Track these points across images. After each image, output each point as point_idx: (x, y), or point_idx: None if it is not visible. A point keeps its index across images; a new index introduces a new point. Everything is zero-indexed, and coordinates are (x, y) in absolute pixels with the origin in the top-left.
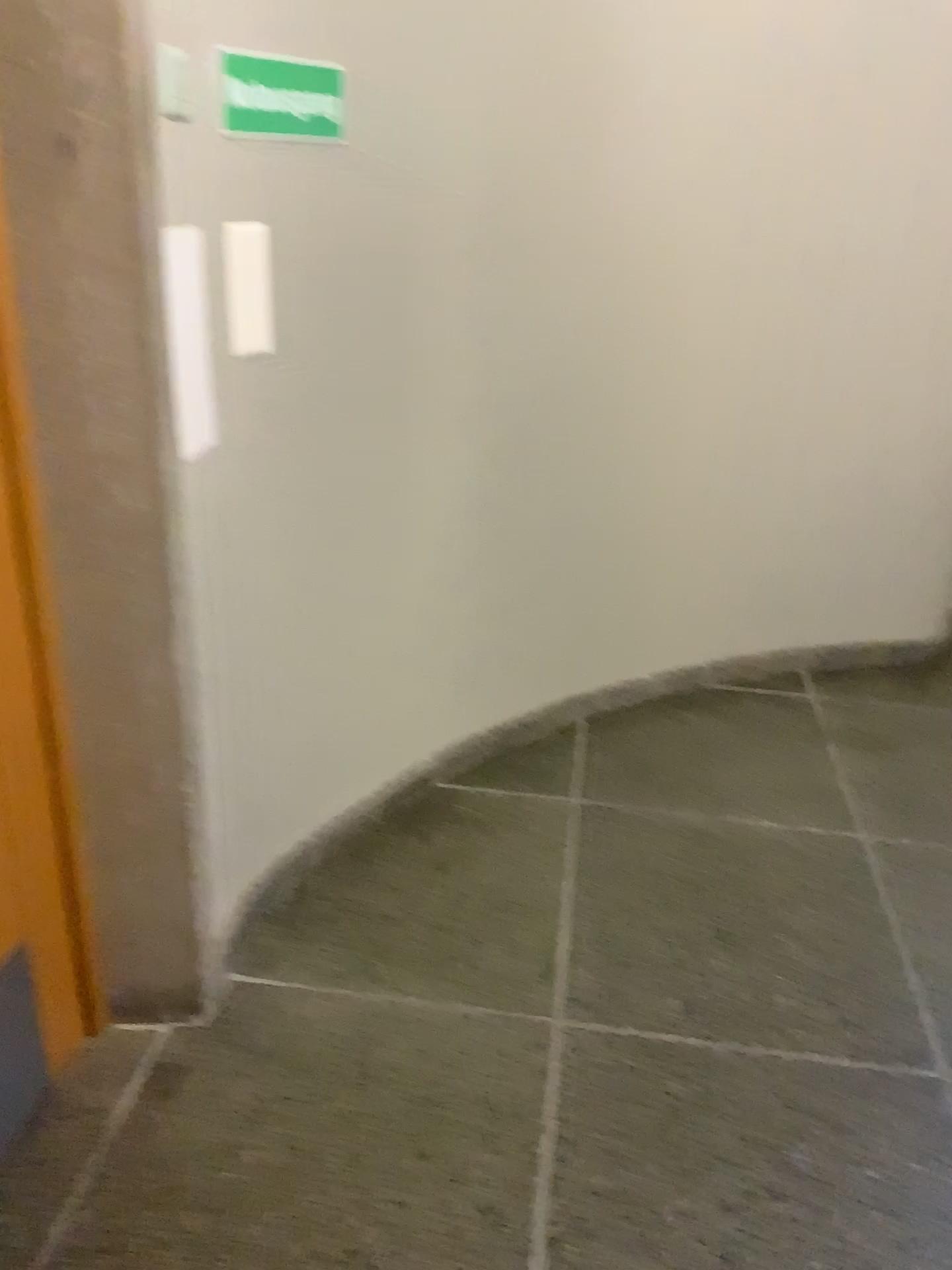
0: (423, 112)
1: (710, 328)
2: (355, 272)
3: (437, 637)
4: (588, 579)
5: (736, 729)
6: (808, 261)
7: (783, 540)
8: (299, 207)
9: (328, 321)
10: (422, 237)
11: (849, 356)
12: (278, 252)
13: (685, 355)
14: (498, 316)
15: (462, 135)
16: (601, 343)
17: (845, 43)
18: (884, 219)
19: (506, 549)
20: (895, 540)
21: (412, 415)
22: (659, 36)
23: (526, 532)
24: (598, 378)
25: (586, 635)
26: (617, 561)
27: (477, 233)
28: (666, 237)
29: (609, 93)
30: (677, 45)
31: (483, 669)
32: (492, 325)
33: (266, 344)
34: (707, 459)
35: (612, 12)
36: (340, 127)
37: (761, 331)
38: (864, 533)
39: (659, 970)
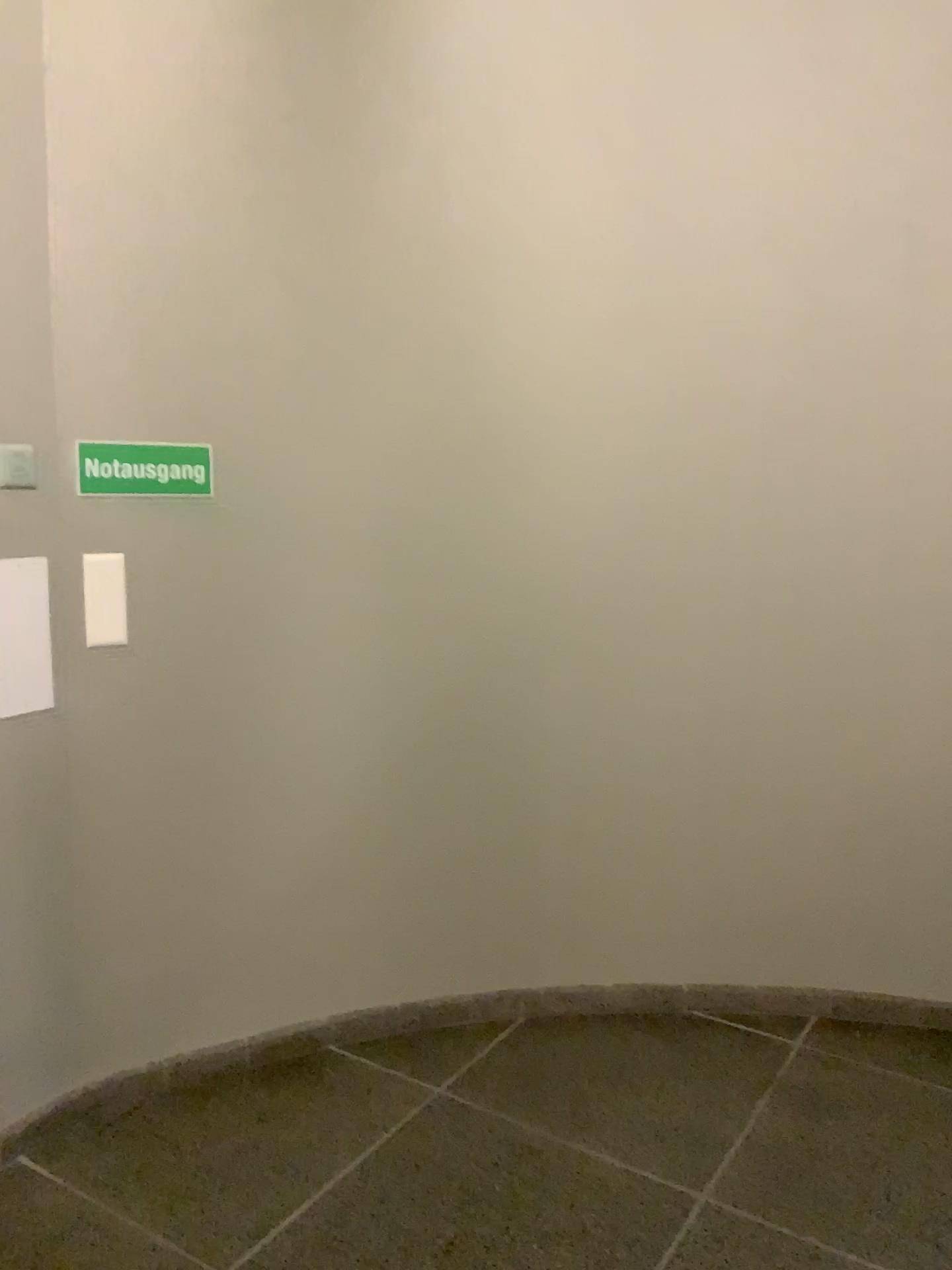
0: (297, 470)
1: (652, 643)
2: (224, 587)
3: (335, 902)
4: (524, 872)
5: (668, 1059)
6: (764, 585)
7: (773, 864)
8: (160, 541)
9: (195, 624)
10: (302, 562)
11: (829, 678)
12: (138, 573)
13: (624, 667)
14: (396, 625)
15: (344, 485)
16: (521, 652)
17: (774, 393)
18: (853, 546)
19: (418, 830)
20: (925, 882)
21: (296, 702)
22: (560, 399)
23: (443, 817)
24: (520, 683)
25: (528, 930)
26: (560, 859)
27: (367, 558)
28: (588, 562)
29: (507, 446)
30: (582, 405)
31: (396, 942)
32: (389, 631)
33: (119, 638)
34: (663, 768)
35: (505, 386)
36: (204, 485)
37: (715, 648)
38: (879, 868)
39: (353, 1265)
